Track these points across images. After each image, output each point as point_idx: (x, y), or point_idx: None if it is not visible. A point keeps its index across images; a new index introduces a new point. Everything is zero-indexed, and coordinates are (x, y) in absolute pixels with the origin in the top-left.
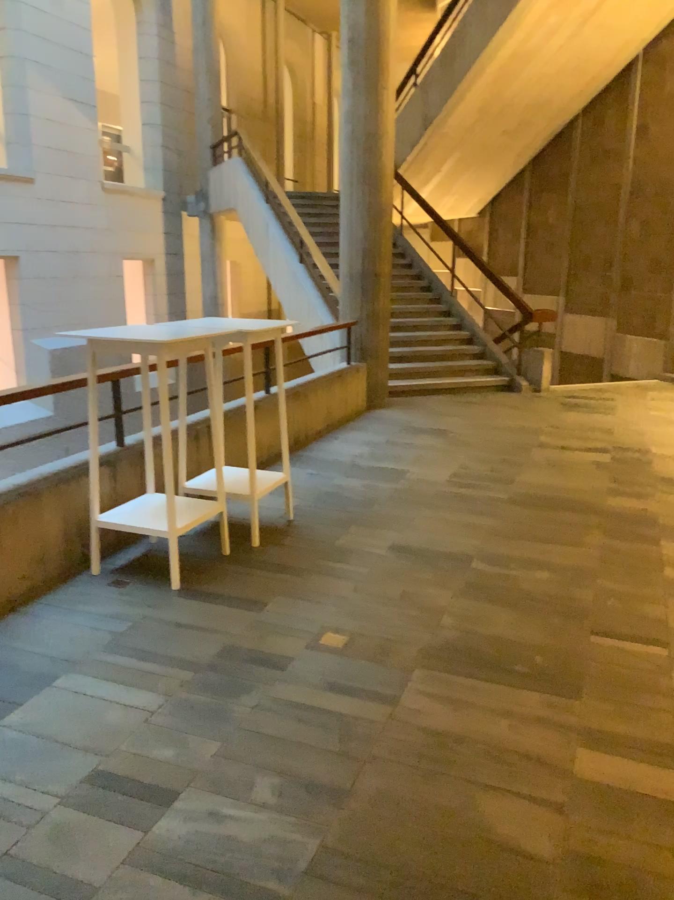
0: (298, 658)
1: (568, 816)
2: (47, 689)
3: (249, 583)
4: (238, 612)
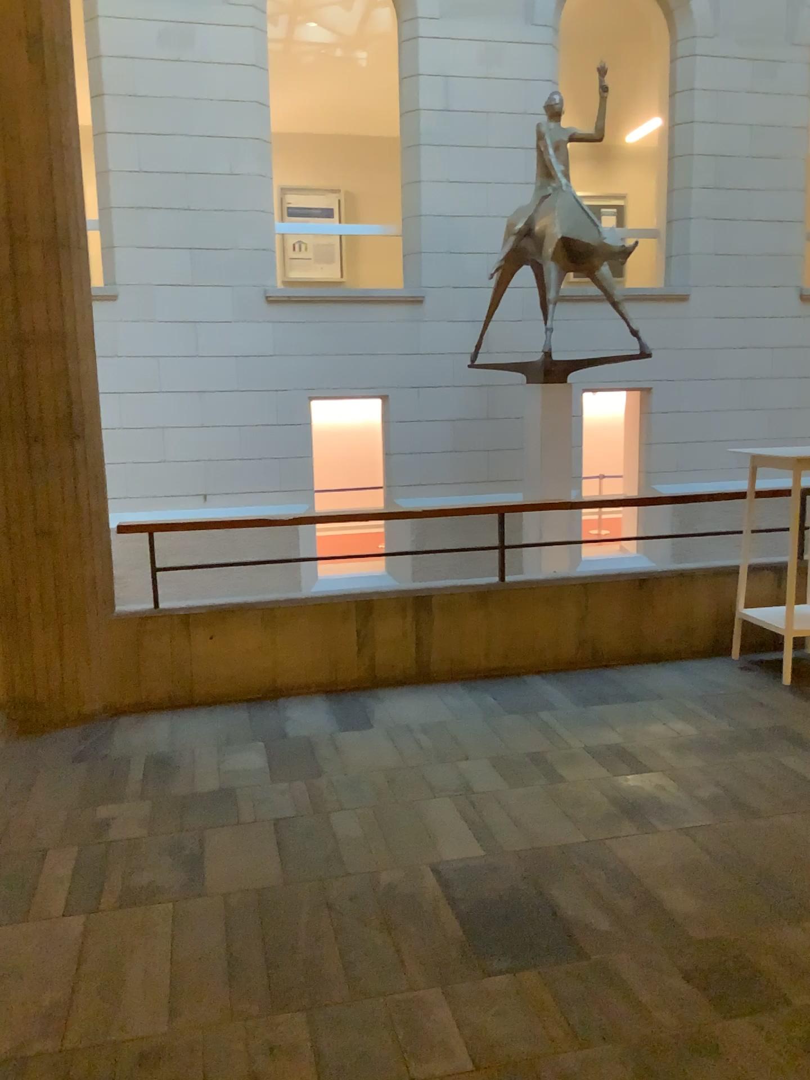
0: None
1: None
2: (630, 702)
3: None
4: None
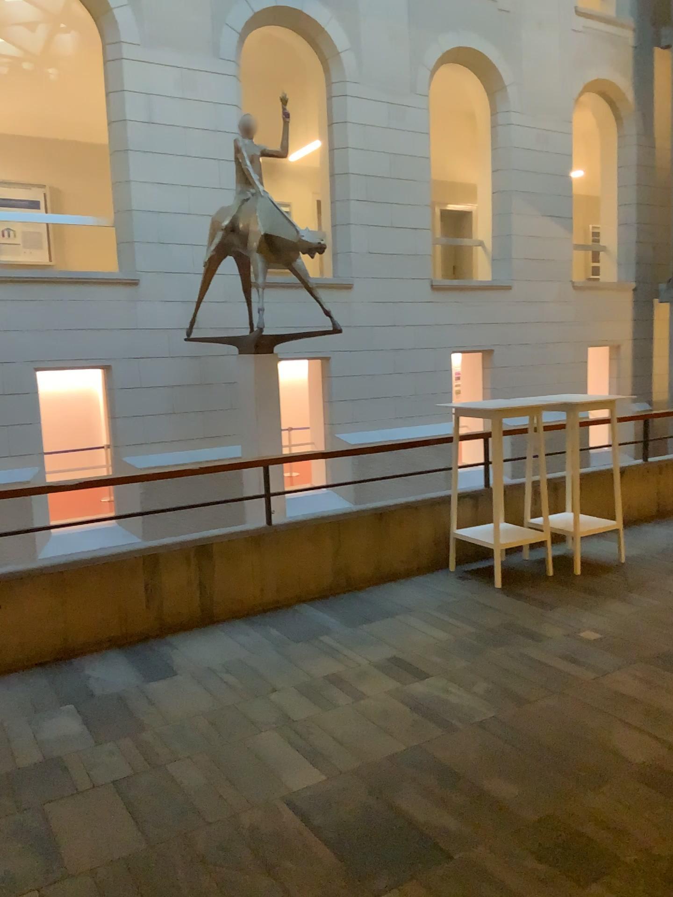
0: (551, 637)
1: (668, 748)
2: (388, 619)
3: (551, 593)
4: (530, 607)
